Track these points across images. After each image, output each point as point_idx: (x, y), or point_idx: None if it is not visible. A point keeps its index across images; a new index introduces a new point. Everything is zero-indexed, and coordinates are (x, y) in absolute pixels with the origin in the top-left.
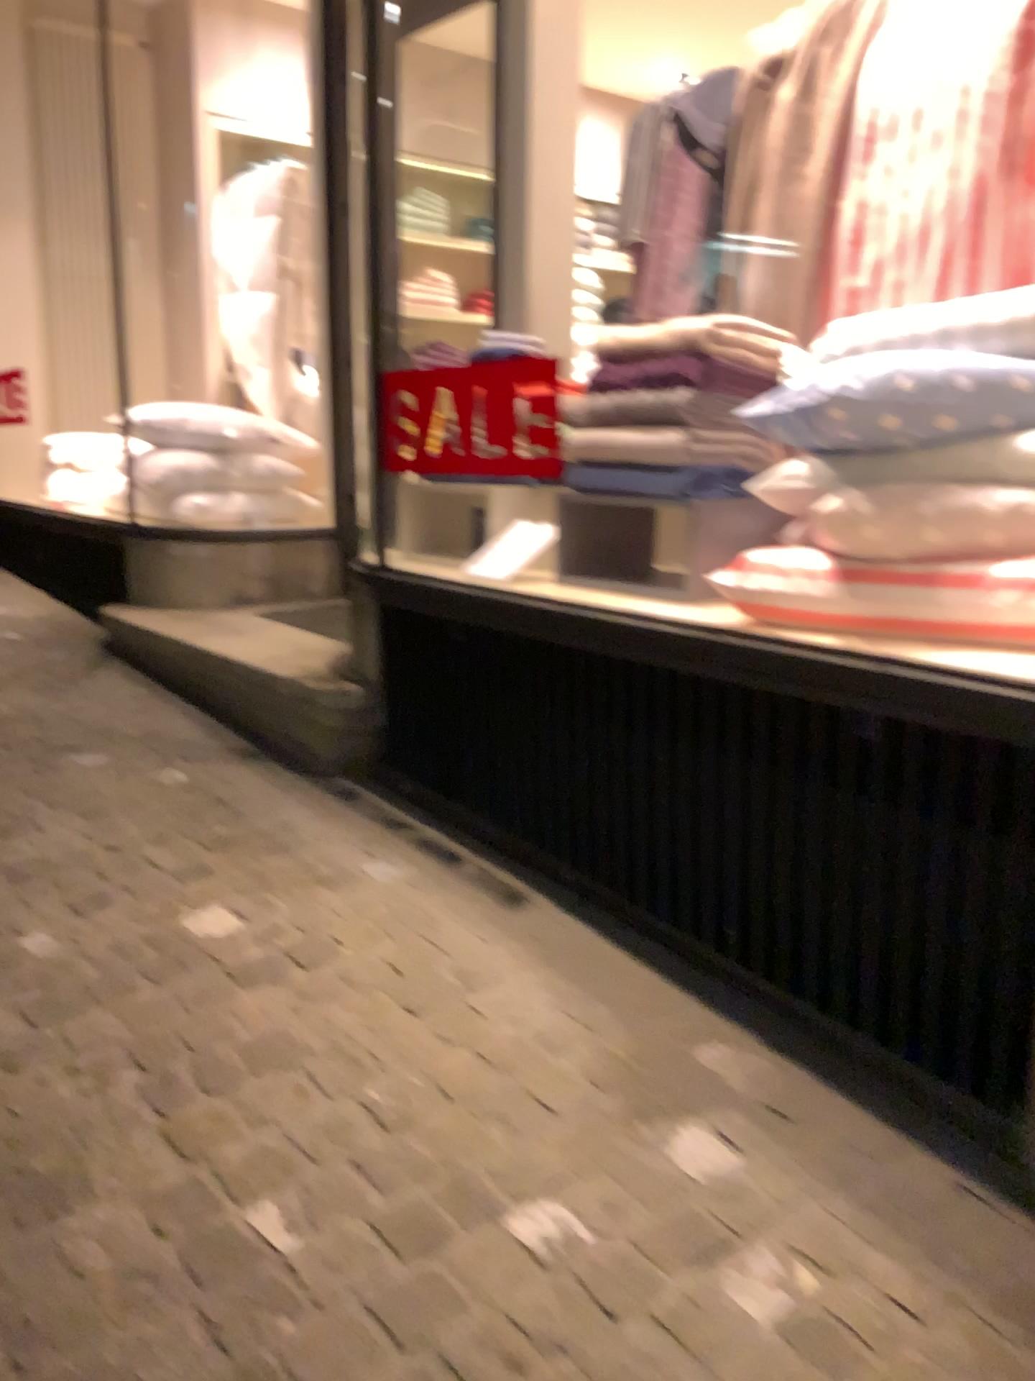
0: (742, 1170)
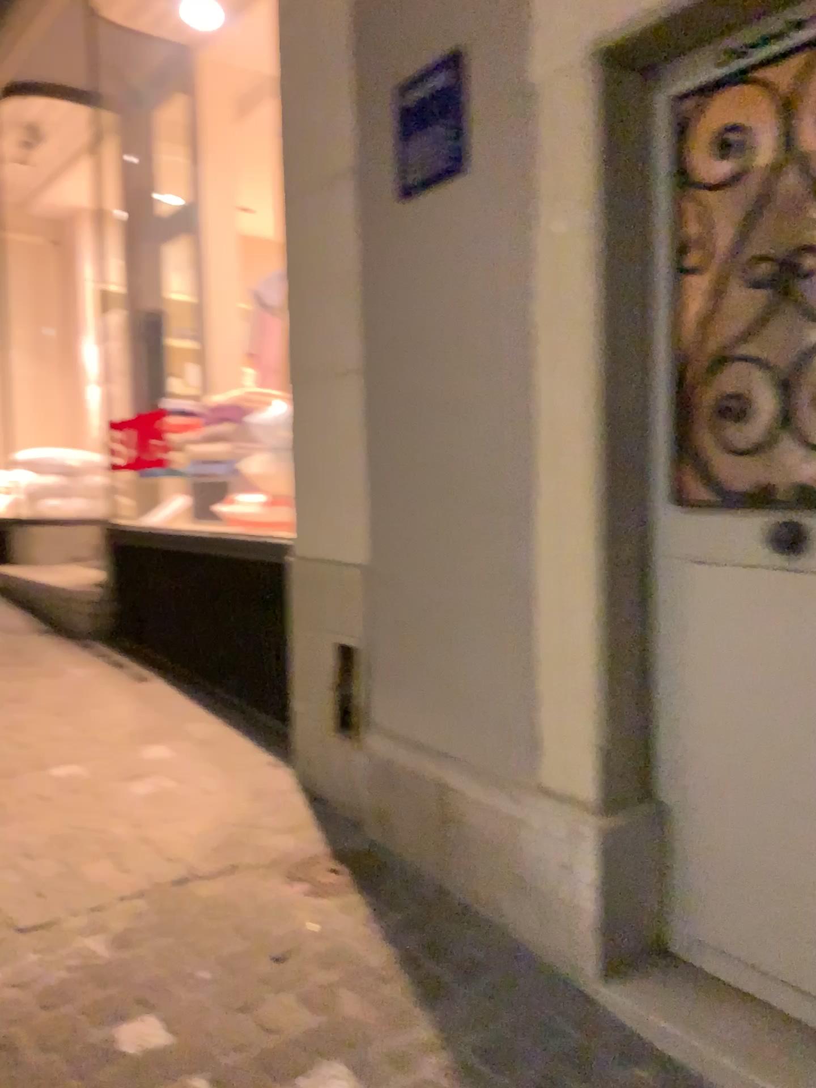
0: (168, 755)
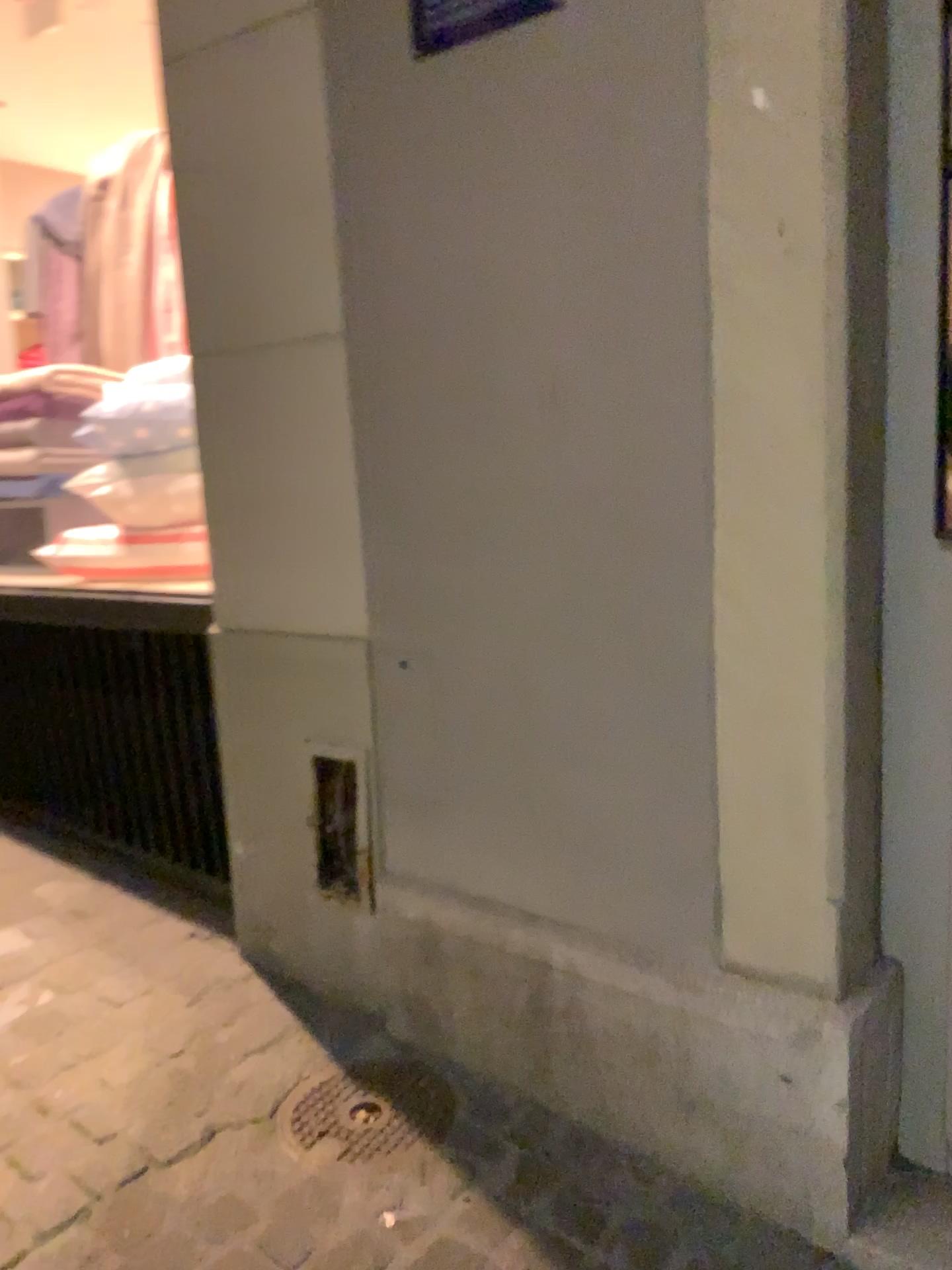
0: (32, 947)
